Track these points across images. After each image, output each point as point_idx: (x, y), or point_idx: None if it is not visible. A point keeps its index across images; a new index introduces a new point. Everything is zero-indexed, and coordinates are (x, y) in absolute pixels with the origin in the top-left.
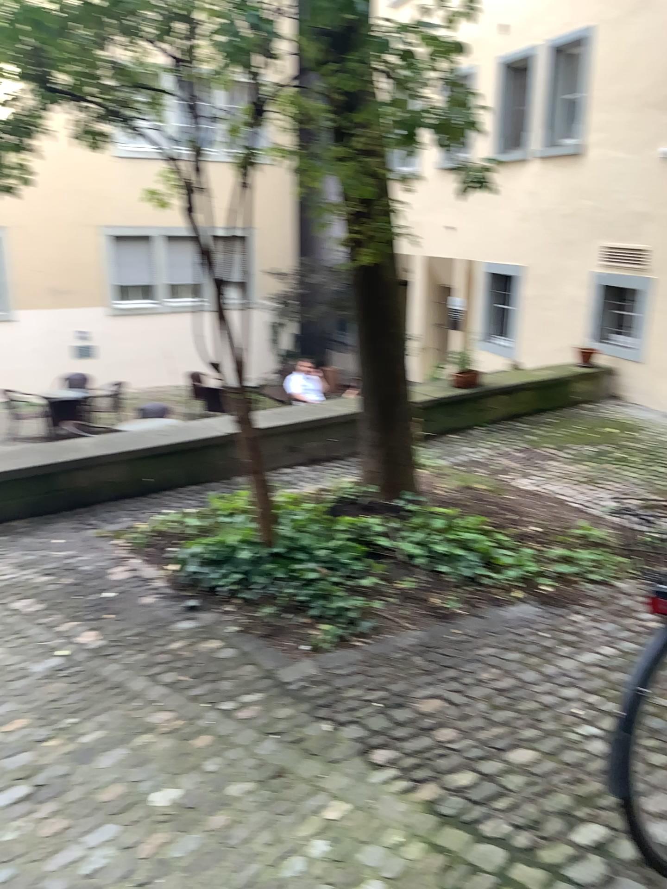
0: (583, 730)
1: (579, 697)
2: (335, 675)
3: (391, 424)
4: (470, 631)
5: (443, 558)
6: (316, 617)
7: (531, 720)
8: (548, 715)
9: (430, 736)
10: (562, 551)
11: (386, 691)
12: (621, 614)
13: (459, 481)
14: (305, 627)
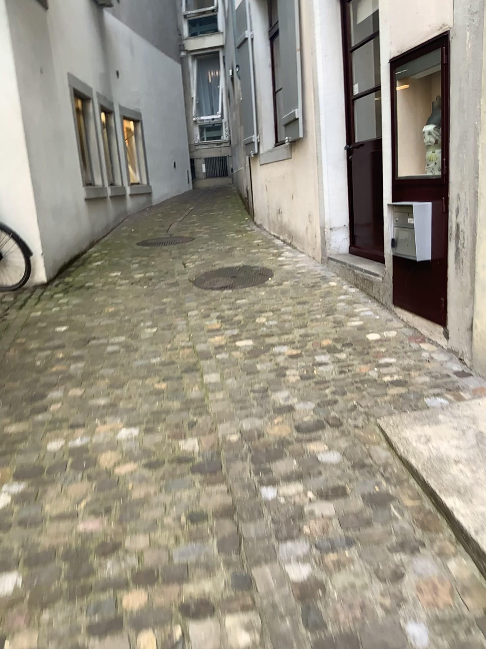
0: None
1: None
2: None
3: None
4: None
5: None
6: None
7: None
8: None
9: None
10: None
11: None
12: None
13: None
14: None
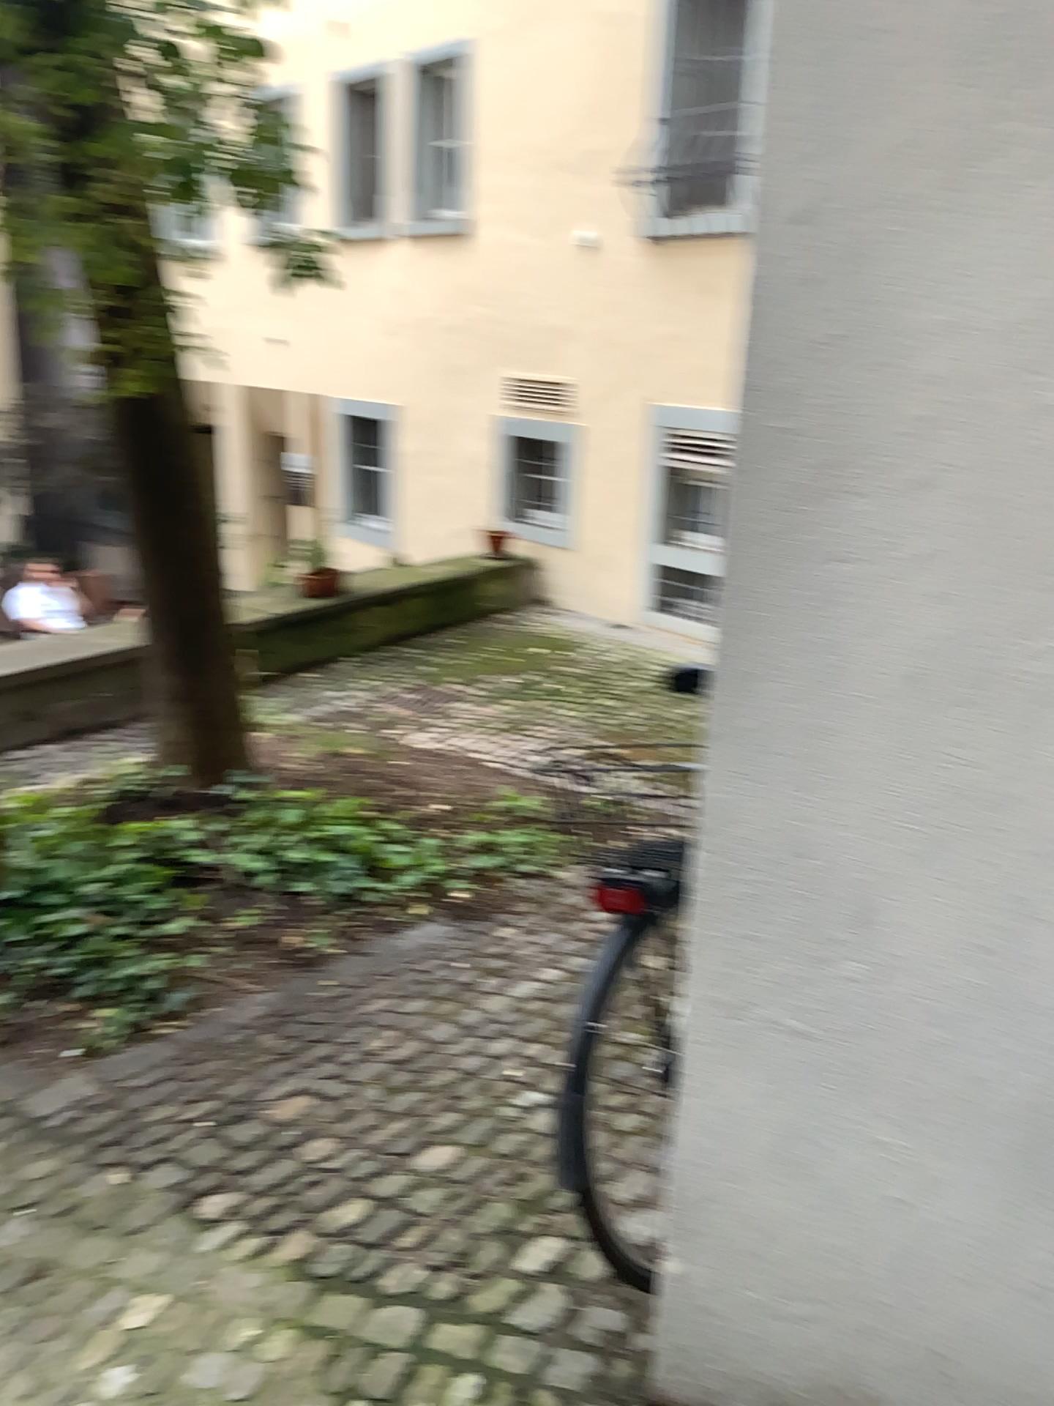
0: (525, 1097)
1: (516, 1049)
2: (130, 1088)
3: (197, 662)
4: (350, 978)
5: (300, 870)
6: (91, 997)
7: (450, 1098)
8: (474, 1085)
9: (296, 1155)
10: (481, 834)
11: (219, 1100)
12: (569, 916)
13: (318, 744)
14: (71, 1019)
